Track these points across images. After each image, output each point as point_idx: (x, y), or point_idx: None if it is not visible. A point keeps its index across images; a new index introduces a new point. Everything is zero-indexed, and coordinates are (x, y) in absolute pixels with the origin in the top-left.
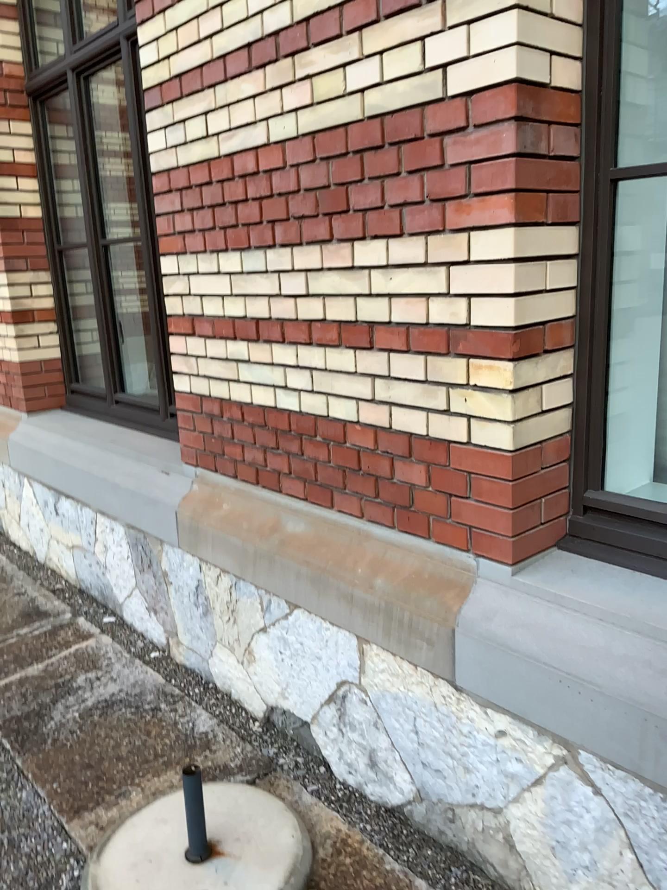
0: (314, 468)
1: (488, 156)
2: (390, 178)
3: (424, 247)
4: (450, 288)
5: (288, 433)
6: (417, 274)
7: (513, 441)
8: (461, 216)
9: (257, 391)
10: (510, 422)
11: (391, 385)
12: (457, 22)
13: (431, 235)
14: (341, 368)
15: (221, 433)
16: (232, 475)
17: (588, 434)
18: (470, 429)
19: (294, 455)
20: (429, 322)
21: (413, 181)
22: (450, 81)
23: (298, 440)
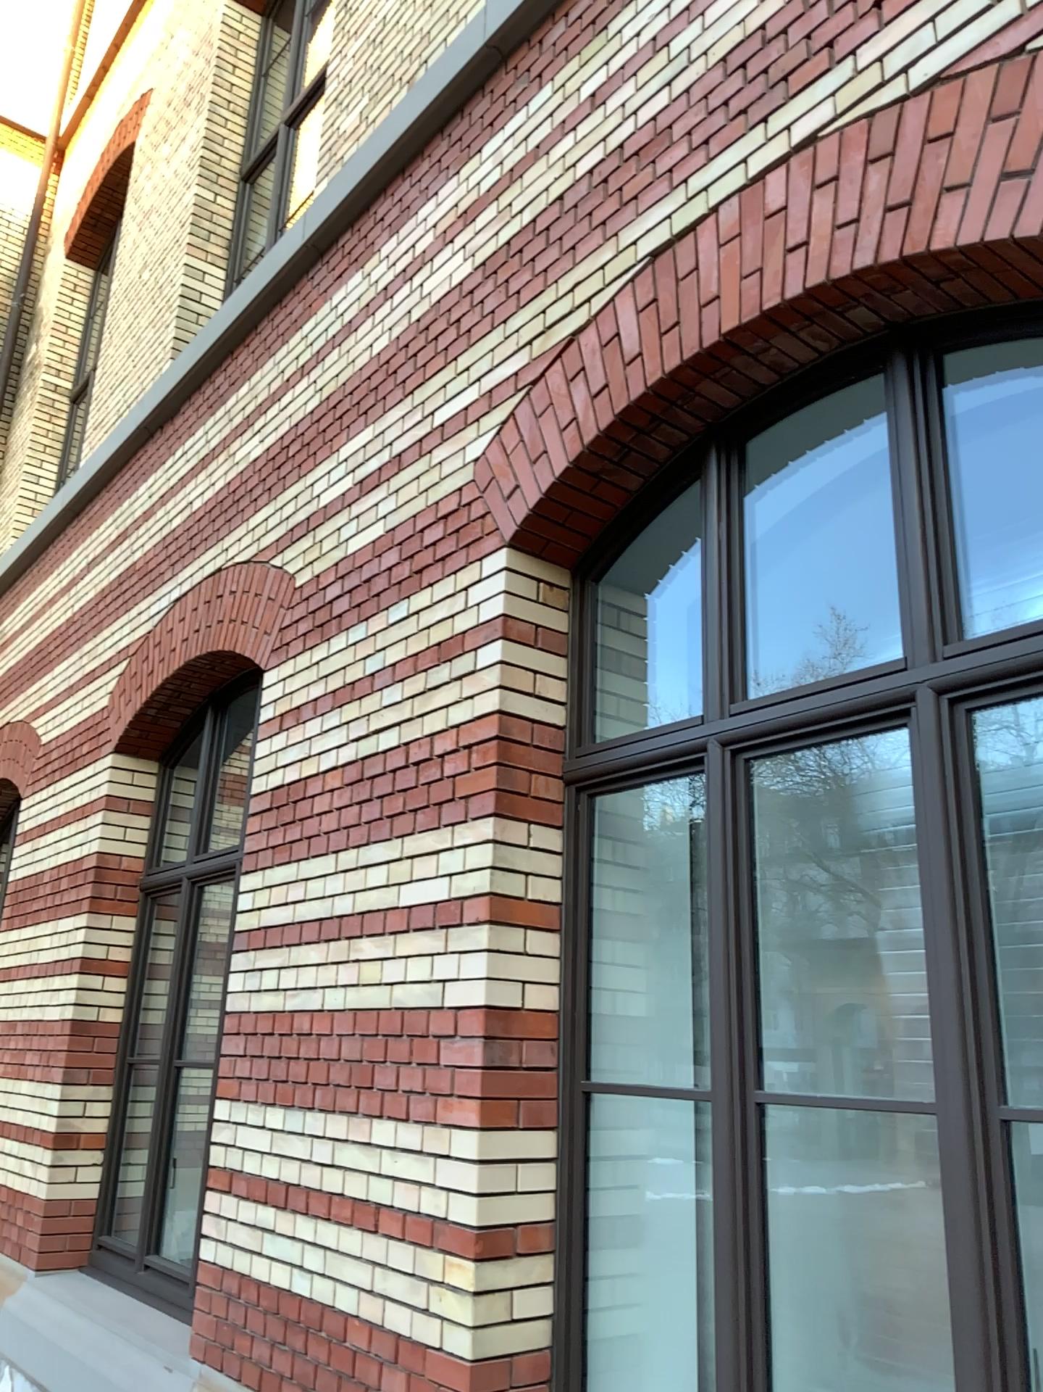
0: (315, 1372)
1: (469, 1062)
2: (404, 1065)
3: (421, 1135)
4: (437, 1178)
5: (297, 1325)
6: (415, 1160)
7: (478, 1349)
8: (448, 1112)
9: (278, 1270)
10: (475, 1327)
11: (387, 1276)
12: (456, 950)
13: (427, 1124)
14: (350, 1252)
15: (237, 1320)
16: (239, 1379)
17: (580, 1355)
18: (443, 1332)
19: (300, 1354)
20: (420, 1210)
21: (418, 1073)
22: (448, 994)
23: (305, 1335)
